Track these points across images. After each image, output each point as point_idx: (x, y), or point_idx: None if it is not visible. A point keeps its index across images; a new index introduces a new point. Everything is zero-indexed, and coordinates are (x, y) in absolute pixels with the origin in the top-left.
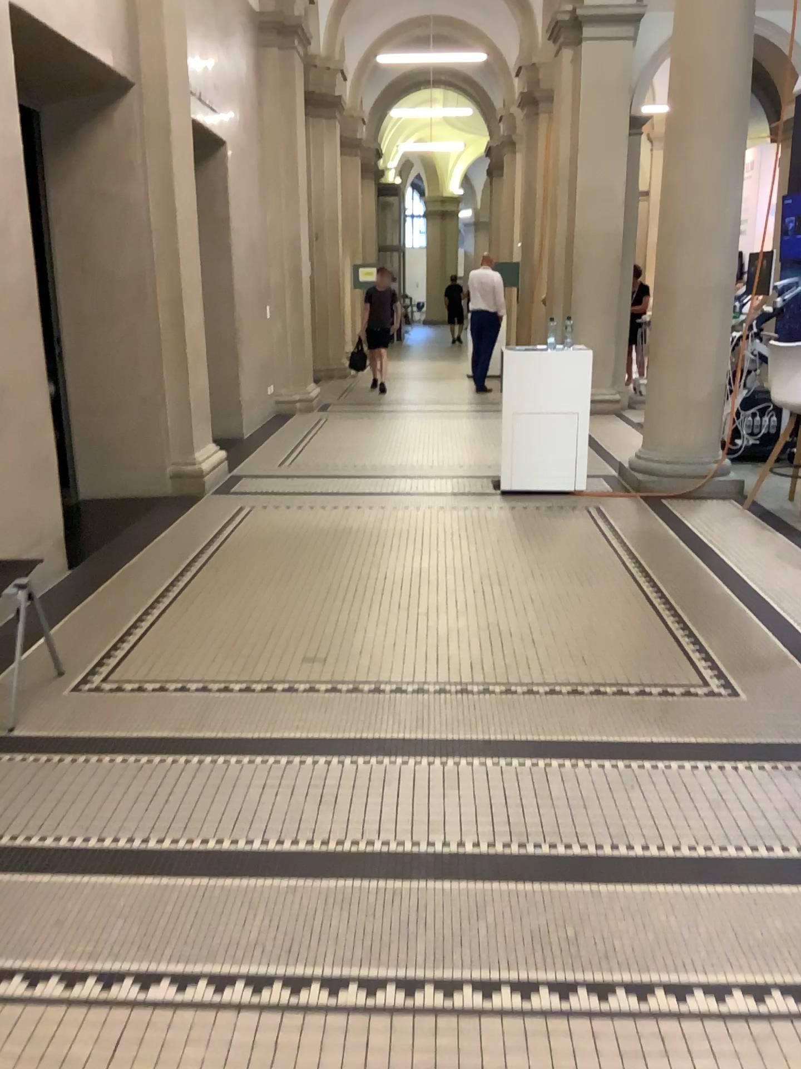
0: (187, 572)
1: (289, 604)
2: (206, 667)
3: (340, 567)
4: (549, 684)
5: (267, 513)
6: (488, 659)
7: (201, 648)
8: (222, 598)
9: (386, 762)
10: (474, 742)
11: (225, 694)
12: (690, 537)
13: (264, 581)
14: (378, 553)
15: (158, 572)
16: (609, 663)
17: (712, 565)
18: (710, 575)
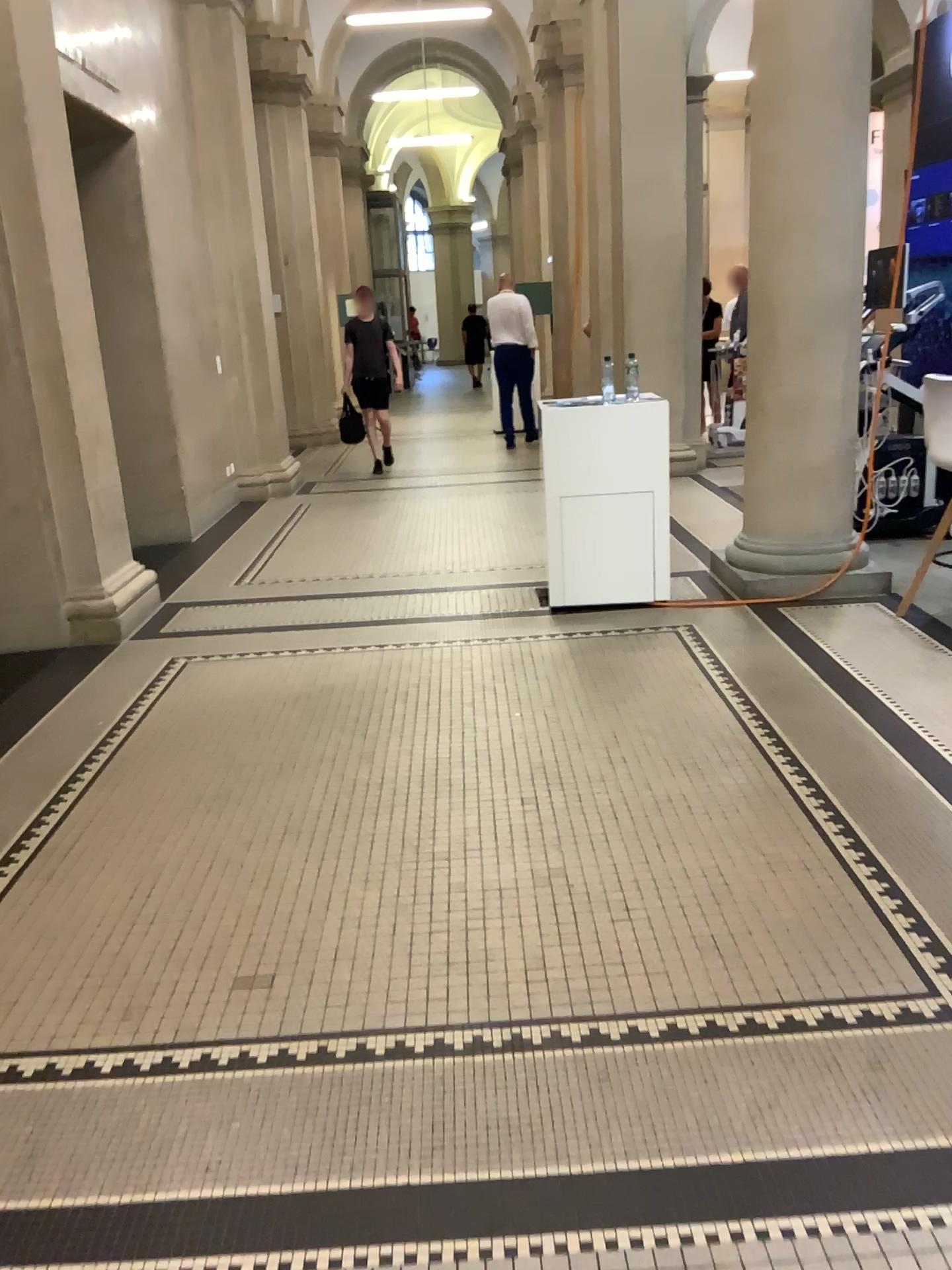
0: (68, 795)
1: (226, 849)
2: (66, 1010)
3: (312, 765)
4: (665, 1013)
5: (207, 672)
6: (555, 953)
7: (64, 966)
8: (118, 844)
9: (375, 1259)
10: (545, 1183)
11: (86, 1084)
12: (835, 673)
13: (190, 804)
14: (372, 734)
15: (22, 798)
16: (761, 952)
17: (880, 723)
18: (881, 742)
